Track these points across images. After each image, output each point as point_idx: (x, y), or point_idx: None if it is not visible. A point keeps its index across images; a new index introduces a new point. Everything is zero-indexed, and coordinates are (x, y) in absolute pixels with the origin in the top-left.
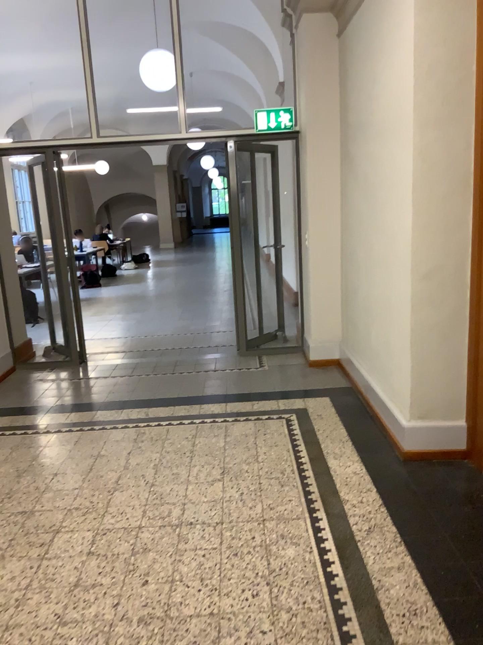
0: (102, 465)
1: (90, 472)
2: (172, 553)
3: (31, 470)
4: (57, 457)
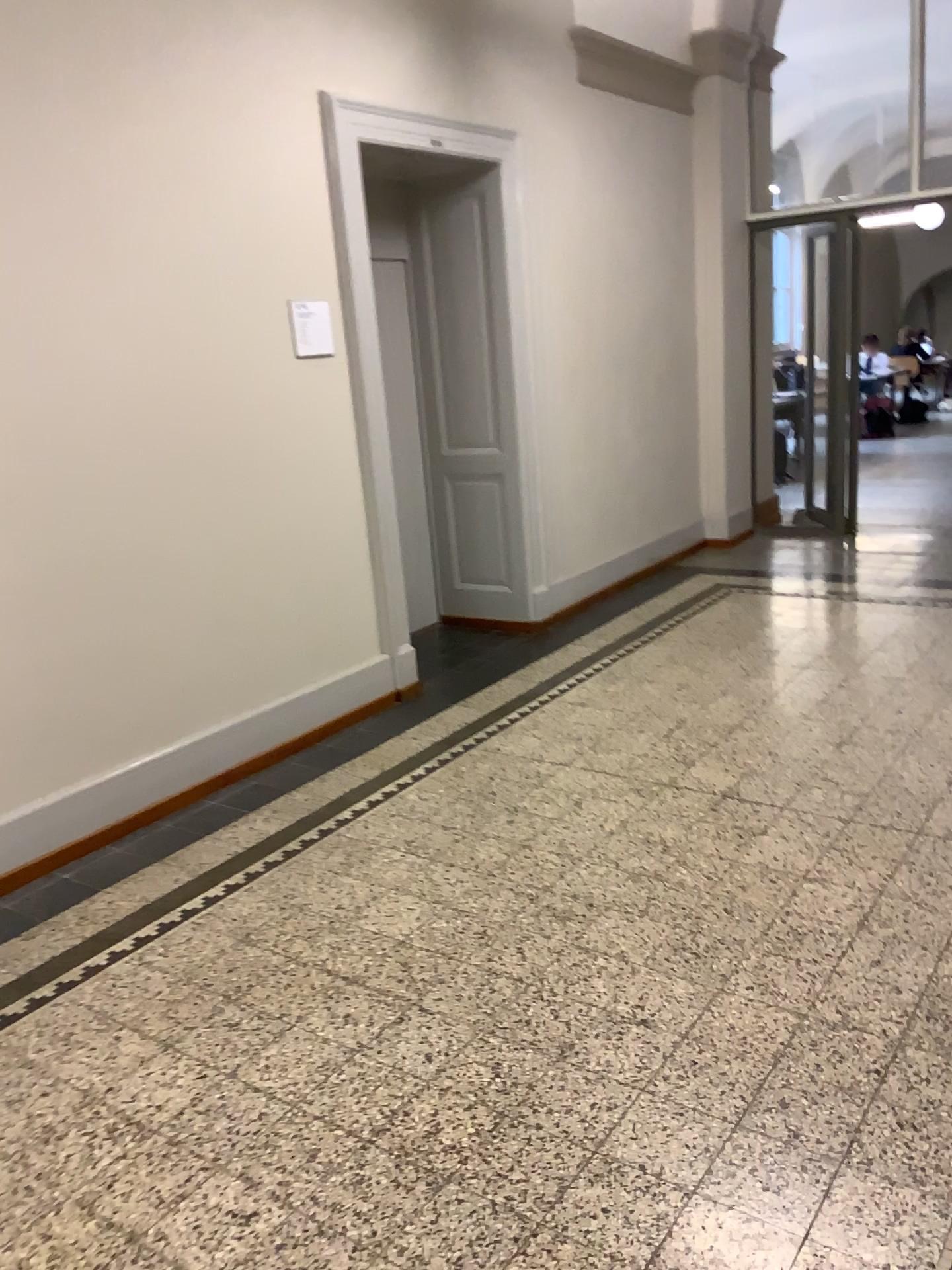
0: (864, 629)
1: (849, 632)
2: (934, 699)
3: (777, 622)
4: (808, 616)
